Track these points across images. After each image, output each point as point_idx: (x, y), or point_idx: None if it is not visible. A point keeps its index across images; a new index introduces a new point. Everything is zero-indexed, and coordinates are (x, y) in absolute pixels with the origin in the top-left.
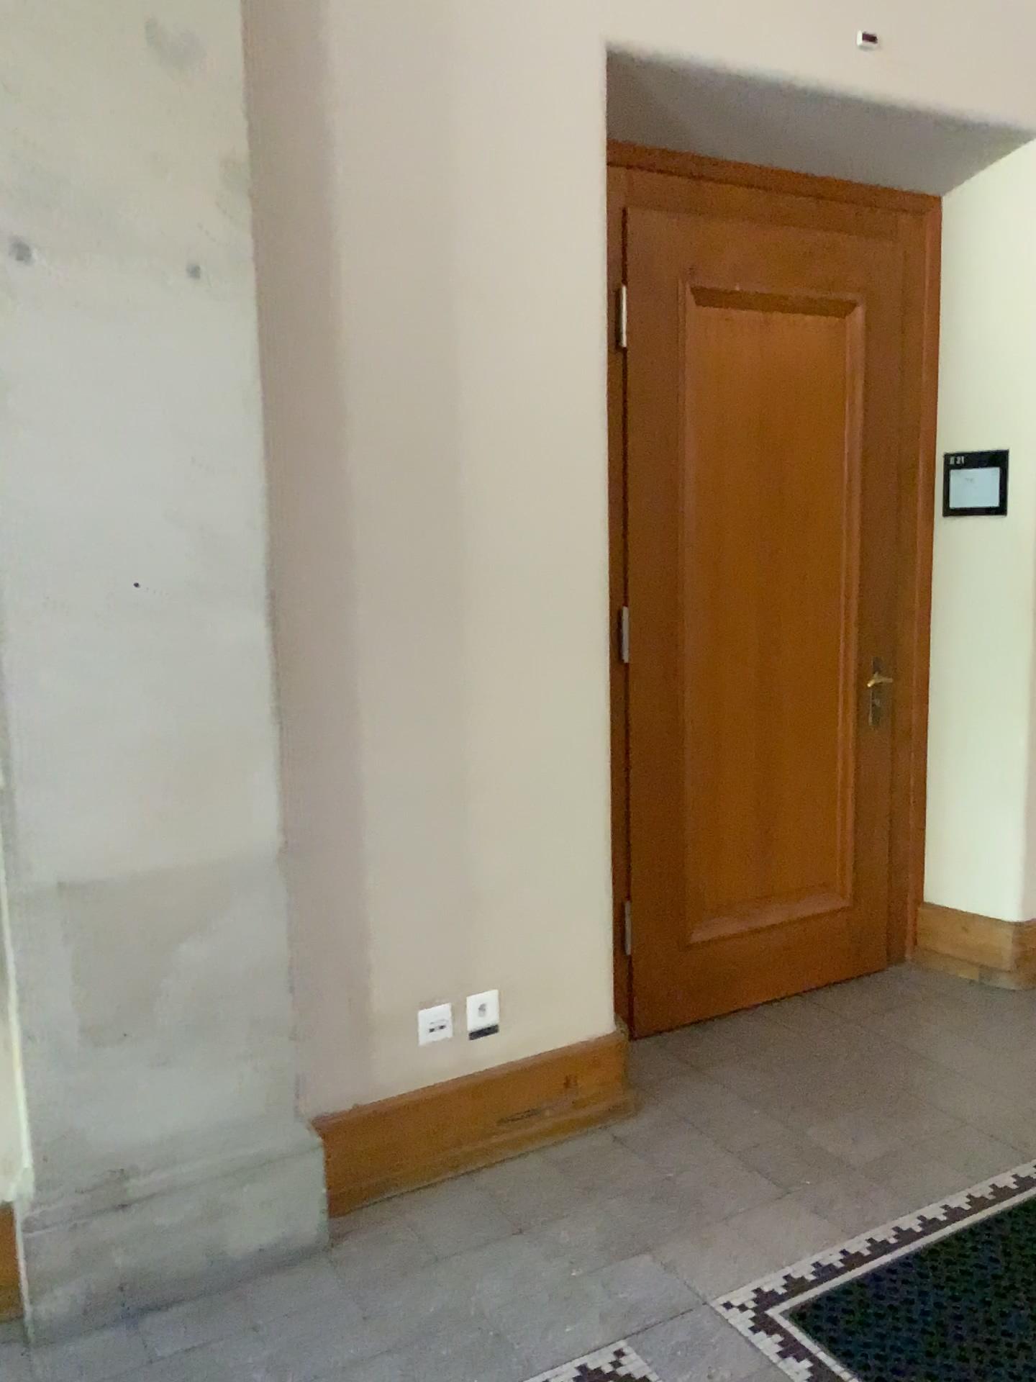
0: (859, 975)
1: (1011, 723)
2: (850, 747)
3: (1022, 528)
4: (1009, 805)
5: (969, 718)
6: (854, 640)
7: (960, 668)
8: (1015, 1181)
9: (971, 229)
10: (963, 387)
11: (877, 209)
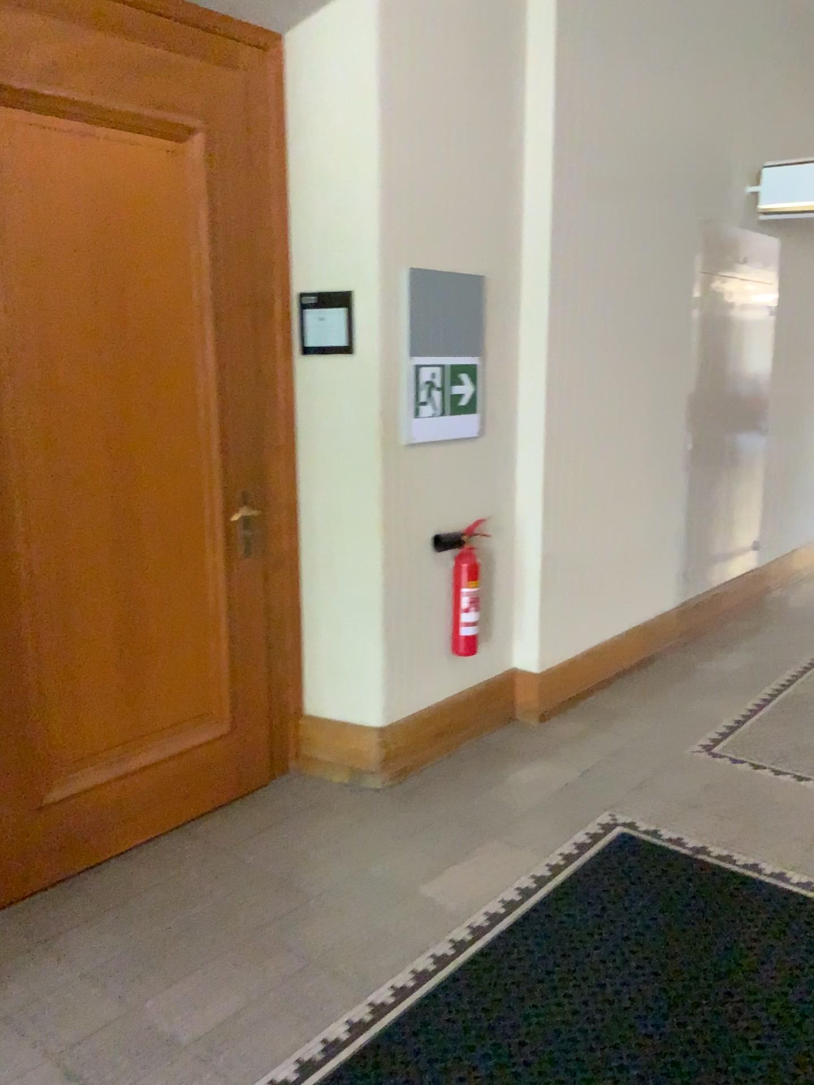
0: (241, 794)
1: (367, 547)
2: (219, 578)
3: (367, 364)
4: (369, 622)
5: (333, 543)
6: (217, 473)
7: (323, 496)
8: (340, 1030)
9: (311, 69)
10: (312, 226)
11: (214, 34)
